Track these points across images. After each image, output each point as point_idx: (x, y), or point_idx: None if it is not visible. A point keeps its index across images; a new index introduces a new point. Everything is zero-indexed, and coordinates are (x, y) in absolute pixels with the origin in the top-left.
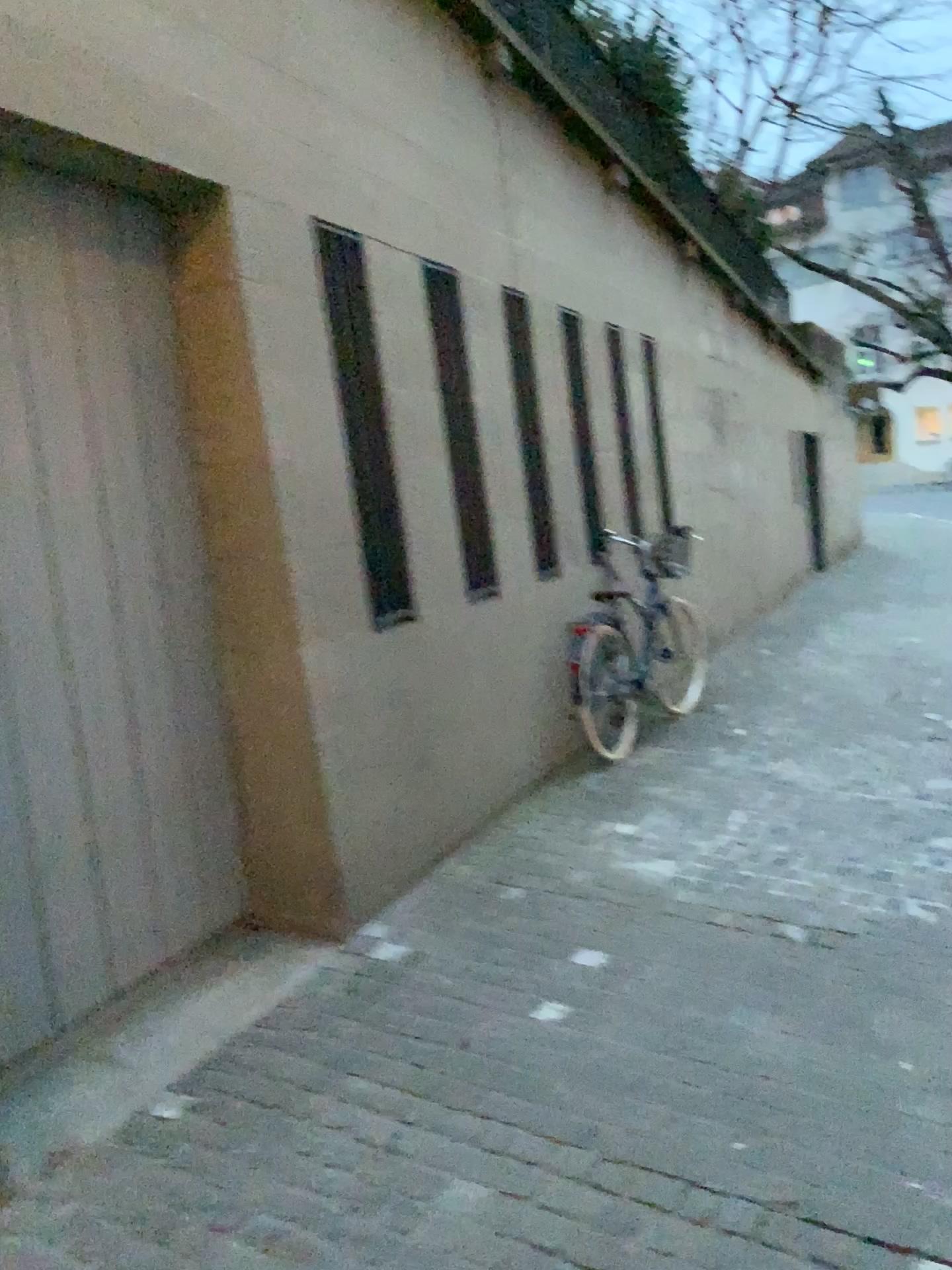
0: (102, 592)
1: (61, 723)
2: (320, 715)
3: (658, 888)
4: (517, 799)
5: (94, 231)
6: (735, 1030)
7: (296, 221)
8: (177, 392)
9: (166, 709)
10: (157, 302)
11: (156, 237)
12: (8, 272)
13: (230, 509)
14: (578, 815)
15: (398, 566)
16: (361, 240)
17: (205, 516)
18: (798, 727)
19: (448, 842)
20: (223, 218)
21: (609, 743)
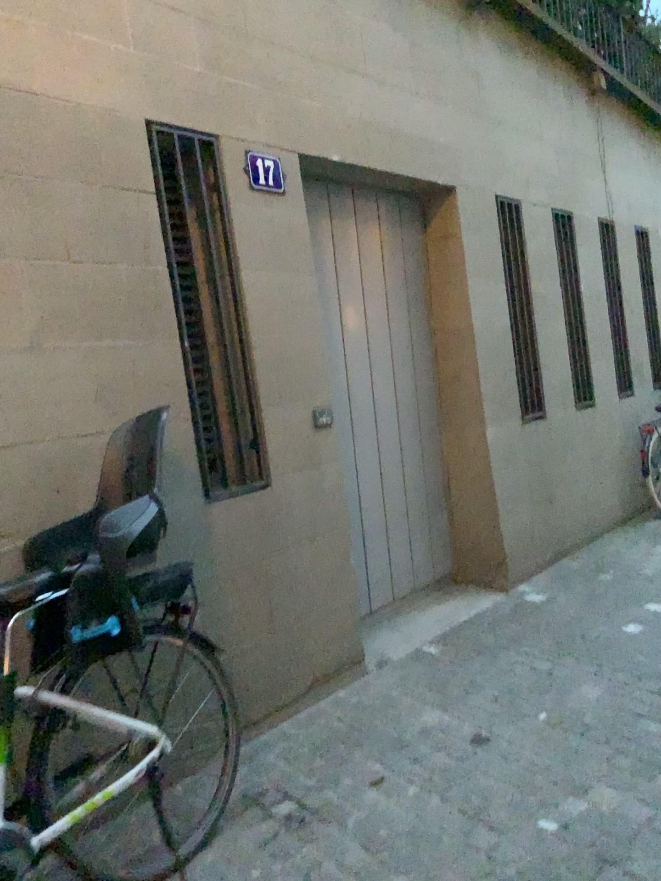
0: (390, 398)
1: (373, 461)
2: (496, 467)
3: None
4: (604, 530)
5: (389, 216)
6: None
7: (485, 199)
8: (423, 295)
9: (417, 460)
10: (415, 248)
11: (415, 215)
12: (355, 241)
13: (450, 355)
14: (645, 539)
15: (535, 388)
16: (517, 204)
17: (436, 359)
18: None
19: (562, 549)
20: (451, 203)
21: None
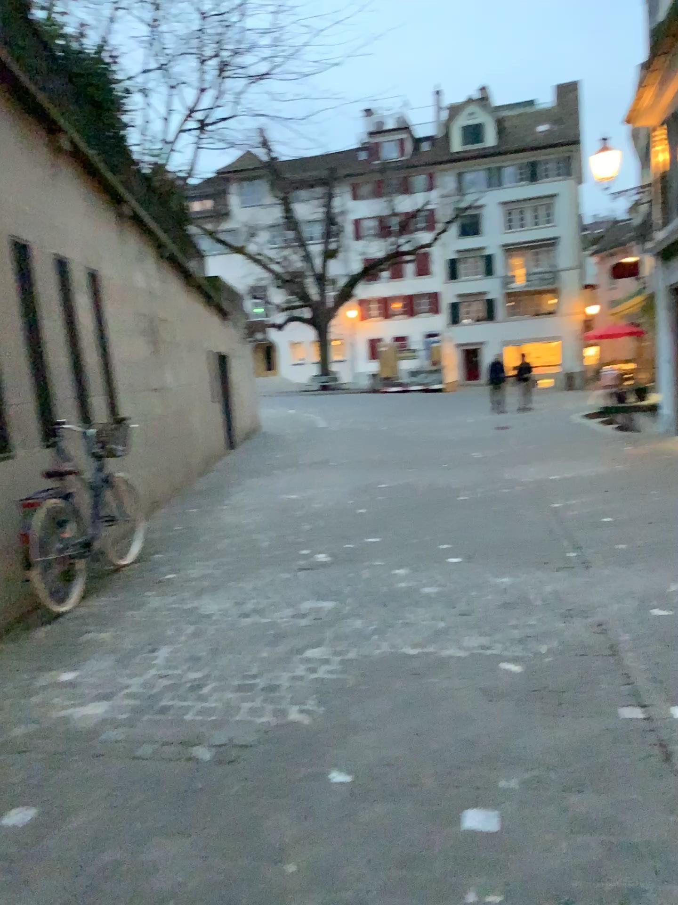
0: None
1: None
2: None
3: (90, 732)
4: None
5: None
6: (149, 869)
7: None
8: None
9: None
10: None
11: None
12: None
13: None
14: (24, 668)
15: None
16: None
17: None
18: (212, 570)
19: None
20: None
21: (58, 598)
